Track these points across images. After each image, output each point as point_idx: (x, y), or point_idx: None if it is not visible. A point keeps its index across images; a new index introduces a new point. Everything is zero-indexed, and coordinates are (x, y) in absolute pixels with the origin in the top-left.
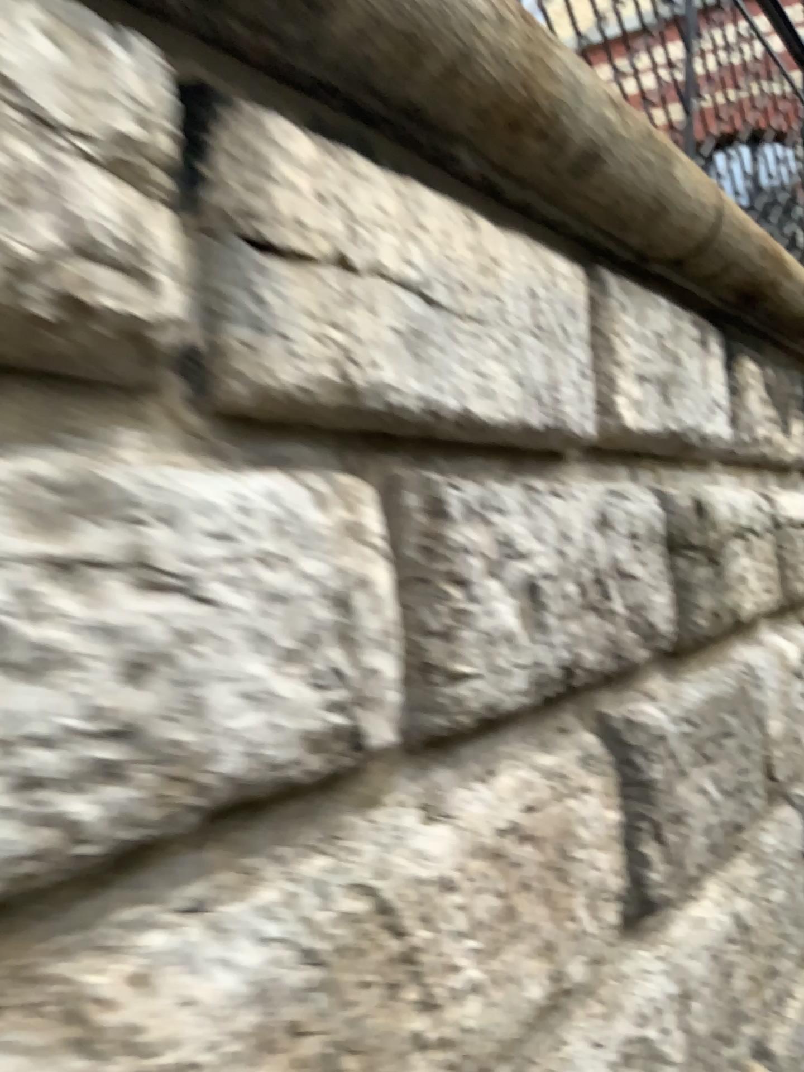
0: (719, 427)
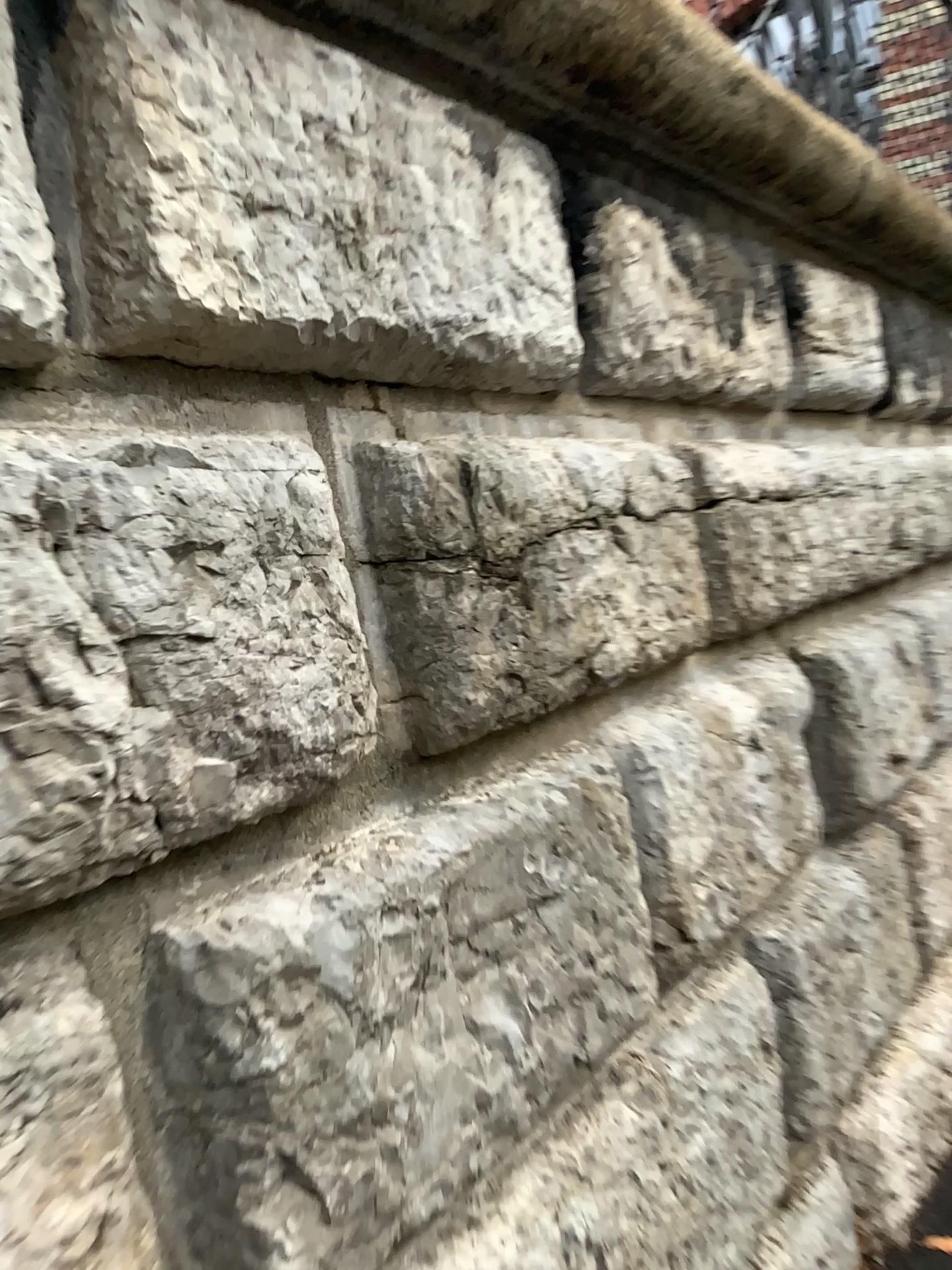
0: (533, 326)
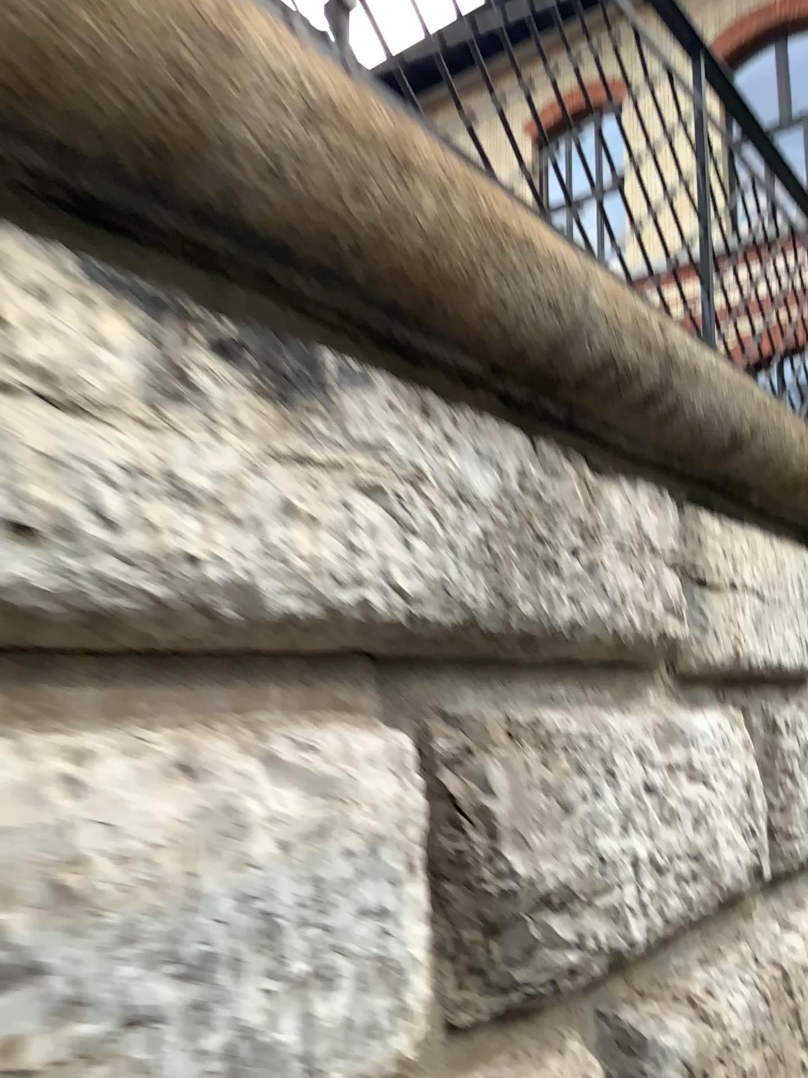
0: None
